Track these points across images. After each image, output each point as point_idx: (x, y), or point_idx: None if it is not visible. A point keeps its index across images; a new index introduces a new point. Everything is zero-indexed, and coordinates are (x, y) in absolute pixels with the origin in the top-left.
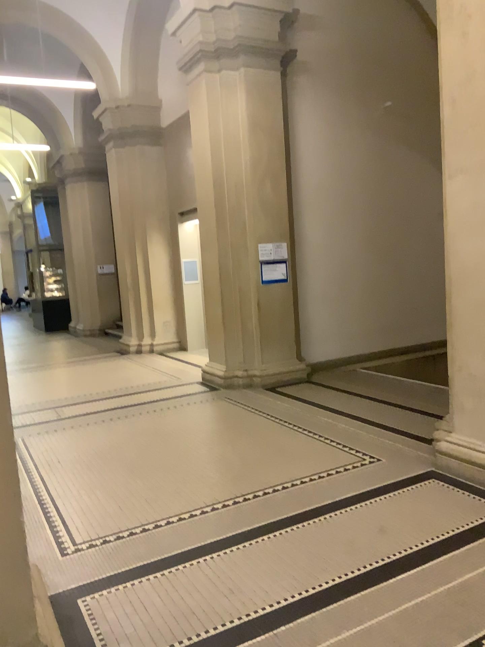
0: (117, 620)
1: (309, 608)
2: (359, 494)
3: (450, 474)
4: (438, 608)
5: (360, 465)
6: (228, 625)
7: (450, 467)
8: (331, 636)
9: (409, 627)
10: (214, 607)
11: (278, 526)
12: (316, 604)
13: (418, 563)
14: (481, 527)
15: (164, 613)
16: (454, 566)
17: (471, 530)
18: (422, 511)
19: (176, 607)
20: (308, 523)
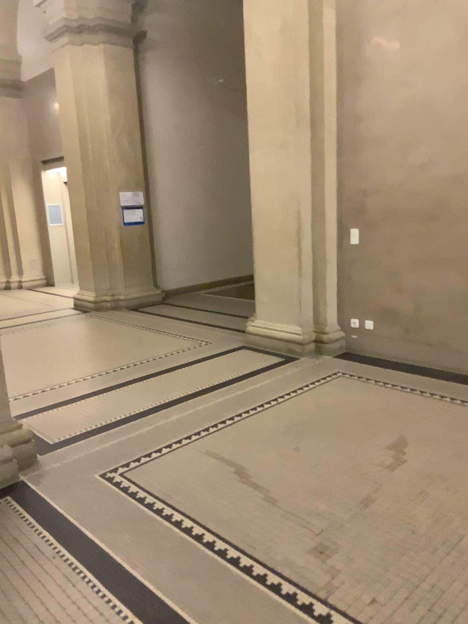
0: (48, 422)
1: (164, 406)
2: (196, 360)
3: (254, 345)
4: (235, 399)
5: (197, 346)
6: (117, 417)
7: (254, 341)
8: (176, 413)
9: (219, 406)
10: (107, 411)
11: (144, 377)
12: (168, 404)
13: (227, 384)
14: (265, 367)
15: (77, 417)
16: (247, 383)
17: (260, 368)
18: (233, 363)
19: (83, 414)
20: (163, 374)
